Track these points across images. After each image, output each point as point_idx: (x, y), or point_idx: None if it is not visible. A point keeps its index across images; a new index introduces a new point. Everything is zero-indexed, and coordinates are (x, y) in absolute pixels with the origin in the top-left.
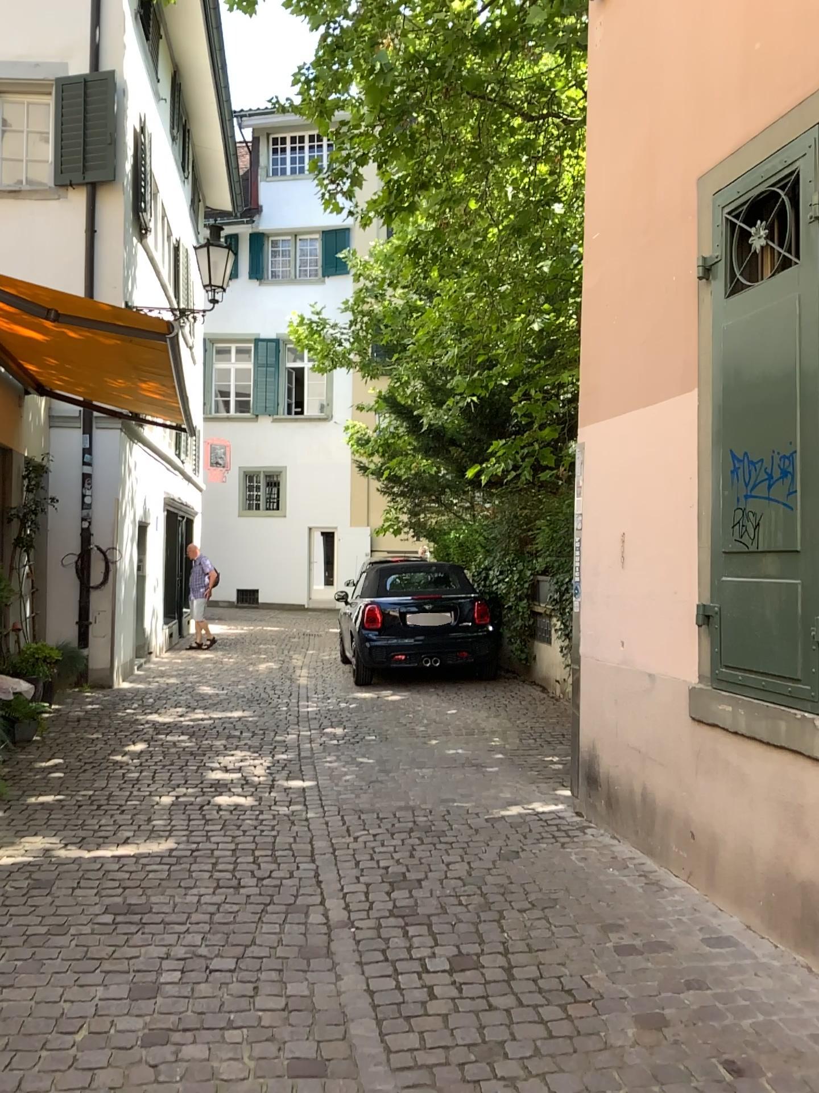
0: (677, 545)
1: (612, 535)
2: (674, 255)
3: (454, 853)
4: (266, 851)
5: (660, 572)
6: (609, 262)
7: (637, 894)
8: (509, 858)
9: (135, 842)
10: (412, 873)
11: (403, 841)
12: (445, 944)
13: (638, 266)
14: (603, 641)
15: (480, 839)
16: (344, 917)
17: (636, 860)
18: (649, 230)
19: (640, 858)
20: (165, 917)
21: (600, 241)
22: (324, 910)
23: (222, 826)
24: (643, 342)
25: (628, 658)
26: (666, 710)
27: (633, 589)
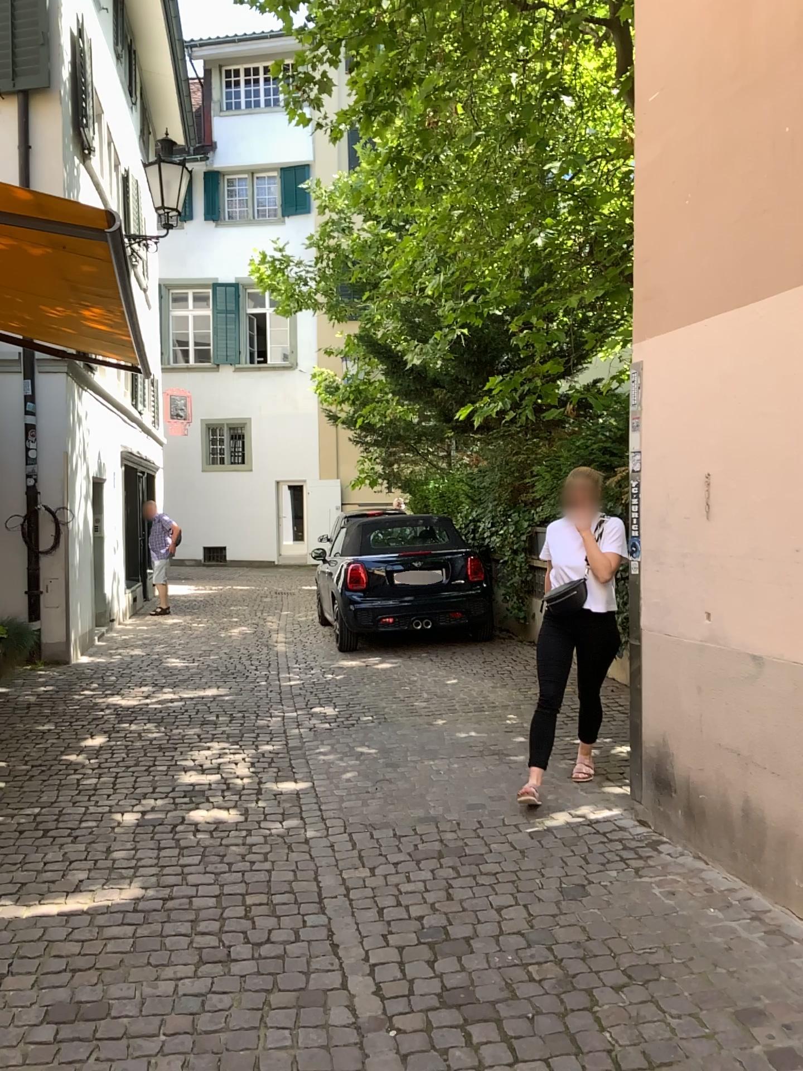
0: (797, 486)
1: (683, 476)
2: (785, 96)
3: (505, 892)
4: (260, 901)
5: (767, 522)
6: (675, 126)
7: (768, 956)
8: (579, 899)
9: (88, 896)
10: (458, 928)
11: (435, 873)
12: (532, 1063)
13: (725, 121)
14: (671, 610)
15: (533, 867)
16: (380, 1014)
17: (742, 894)
18: (744, 69)
19: (746, 891)
20: (128, 1030)
21: (660, 100)
22: (350, 1003)
23: (202, 861)
24: (734, 222)
25: (714, 633)
26: (782, 702)
27: (722, 545)
